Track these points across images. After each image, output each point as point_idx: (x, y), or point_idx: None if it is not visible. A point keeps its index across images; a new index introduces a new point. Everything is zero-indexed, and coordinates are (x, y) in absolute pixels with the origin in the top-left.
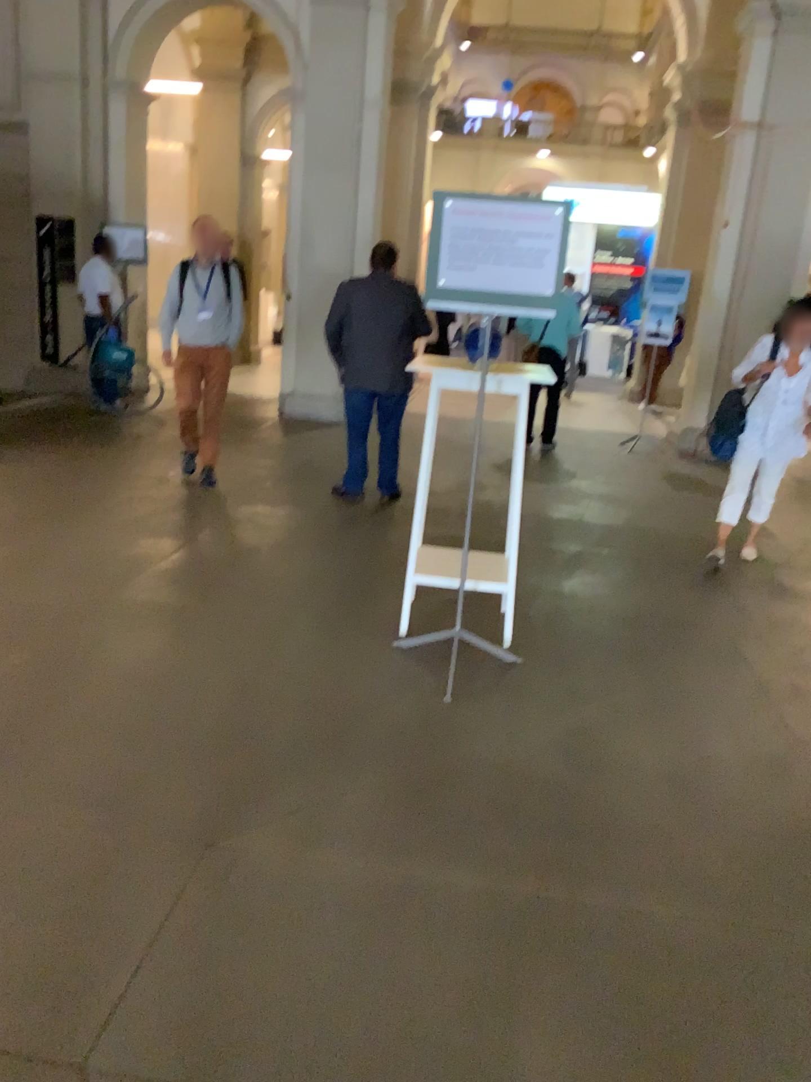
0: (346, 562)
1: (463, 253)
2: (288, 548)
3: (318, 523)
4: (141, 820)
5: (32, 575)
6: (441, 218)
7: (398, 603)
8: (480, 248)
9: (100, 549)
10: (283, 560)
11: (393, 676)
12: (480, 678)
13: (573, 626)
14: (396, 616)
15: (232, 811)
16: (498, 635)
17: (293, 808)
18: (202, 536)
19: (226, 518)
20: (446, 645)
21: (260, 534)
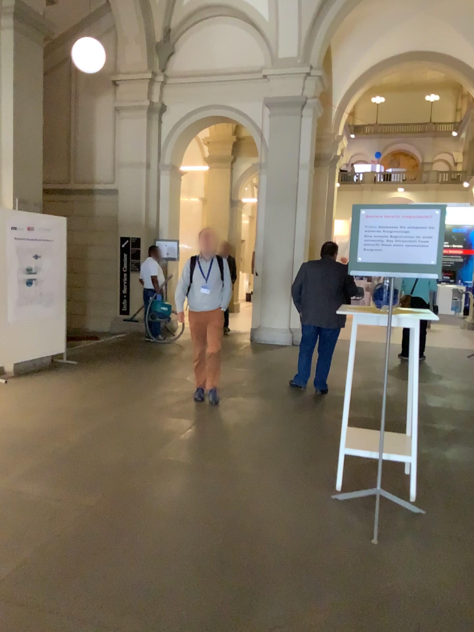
0: (298, 437)
1: (374, 241)
2: (260, 426)
3: (278, 410)
4: (165, 630)
5: (106, 444)
6: (359, 221)
7: (334, 466)
8: (385, 237)
9: (146, 427)
10: (257, 434)
11: (334, 521)
12: (396, 524)
13: (458, 486)
14: (333, 475)
15: (228, 627)
16: (405, 492)
17: (271, 627)
18: (207, 418)
19: (221, 407)
20: (370, 498)
21: (242, 417)
